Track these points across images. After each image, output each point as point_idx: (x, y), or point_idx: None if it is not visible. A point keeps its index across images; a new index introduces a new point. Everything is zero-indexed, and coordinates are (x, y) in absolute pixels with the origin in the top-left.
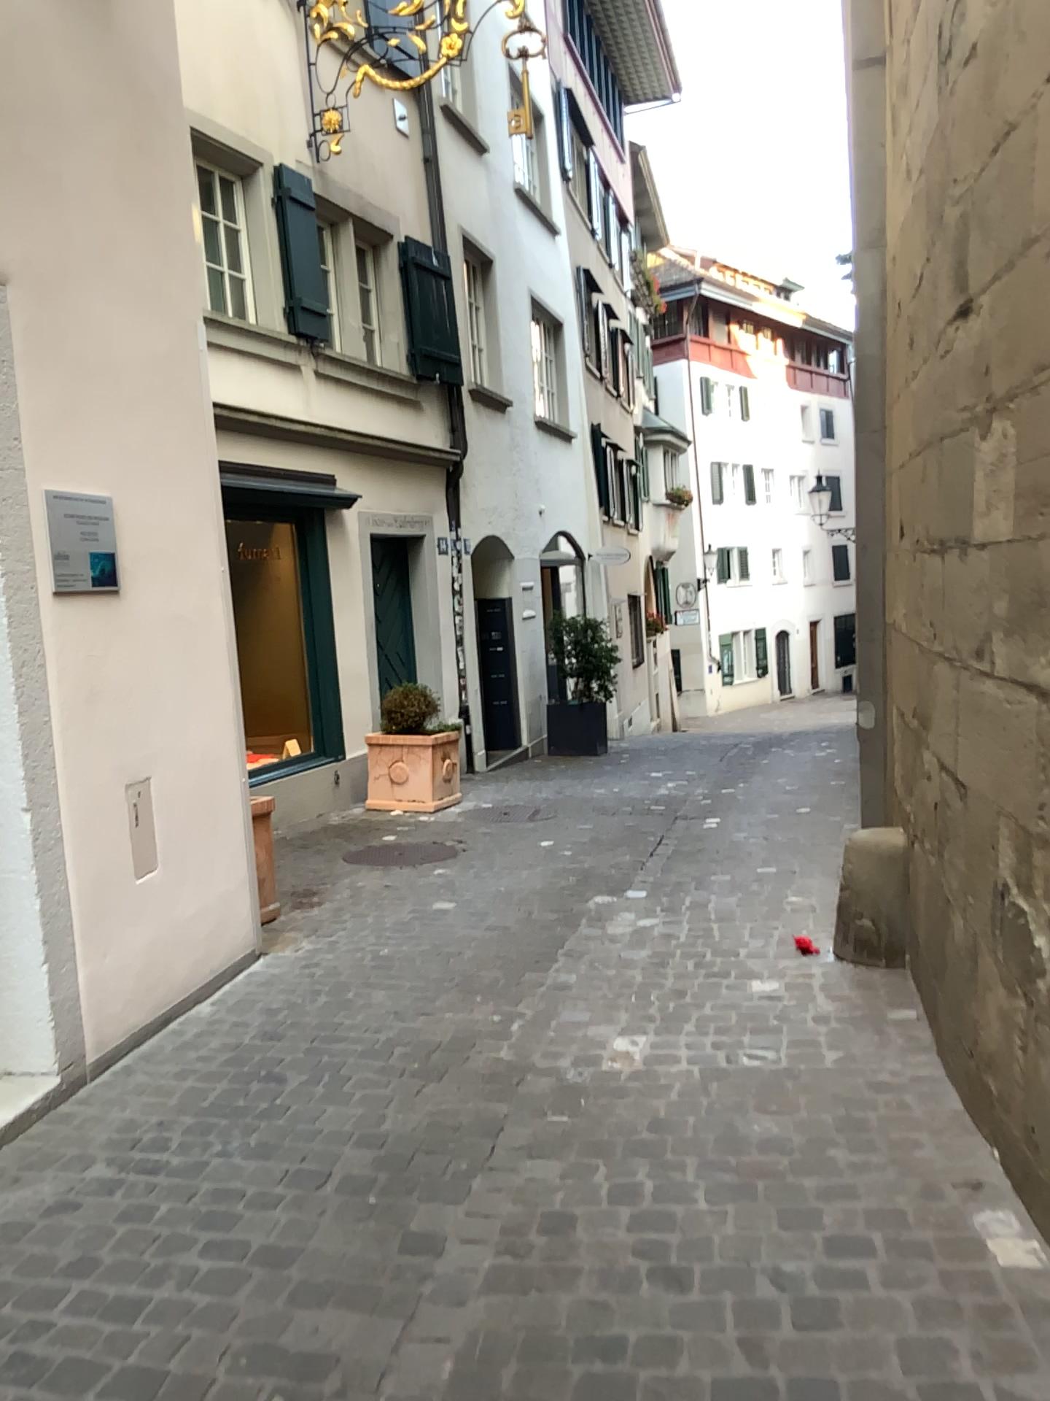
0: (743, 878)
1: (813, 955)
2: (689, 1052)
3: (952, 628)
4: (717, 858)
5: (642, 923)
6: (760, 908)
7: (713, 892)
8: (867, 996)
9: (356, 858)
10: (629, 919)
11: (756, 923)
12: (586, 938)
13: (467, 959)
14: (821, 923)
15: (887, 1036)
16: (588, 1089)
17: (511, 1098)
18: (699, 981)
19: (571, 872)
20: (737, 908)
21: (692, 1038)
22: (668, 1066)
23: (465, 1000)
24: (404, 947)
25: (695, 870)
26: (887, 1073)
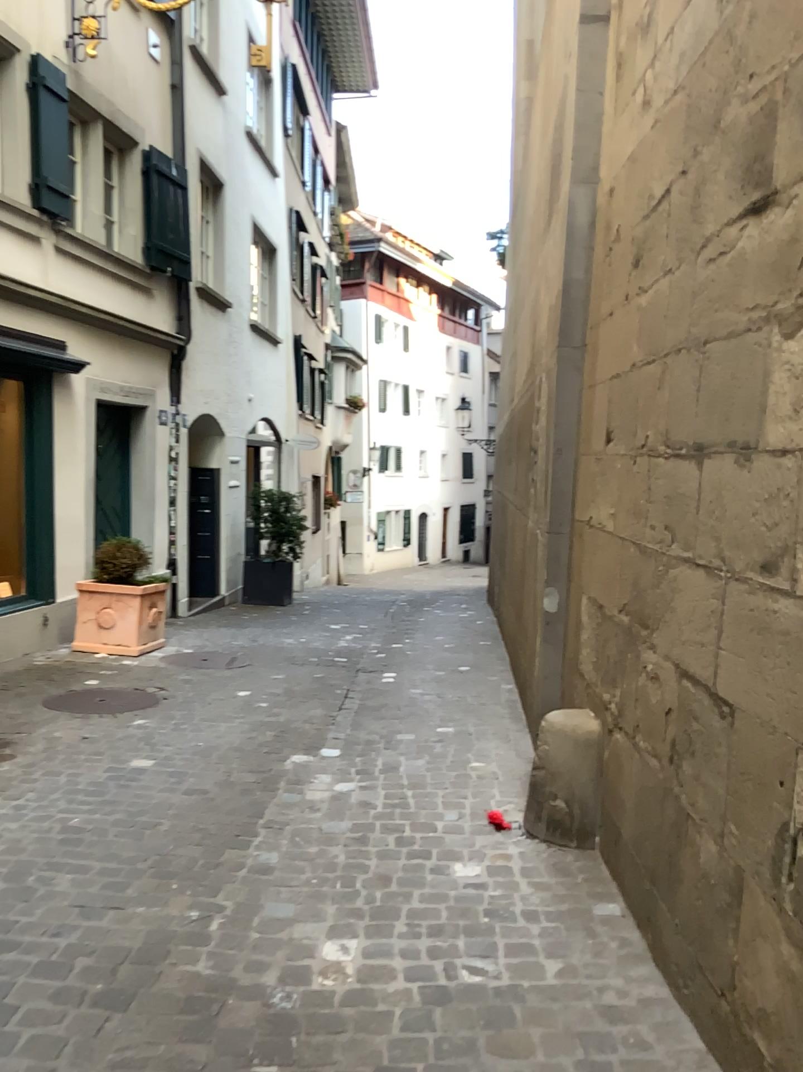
0: (427, 740)
1: (507, 832)
2: (405, 964)
3: (716, 535)
4: (401, 719)
5: (338, 789)
6: (446, 773)
7: (402, 756)
8: (569, 887)
9: (58, 707)
10: (325, 783)
11: (446, 792)
12: (286, 806)
13: (164, 831)
14: (505, 793)
15: (601, 941)
16: (300, 1023)
17: (209, 1038)
18: (403, 864)
19: (268, 727)
20: (426, 775)
21: (404, 942)
22: (385, 983)
23: (161, 886)
24: (98, 816)
25: (382, 730)
26: (617, 998)
